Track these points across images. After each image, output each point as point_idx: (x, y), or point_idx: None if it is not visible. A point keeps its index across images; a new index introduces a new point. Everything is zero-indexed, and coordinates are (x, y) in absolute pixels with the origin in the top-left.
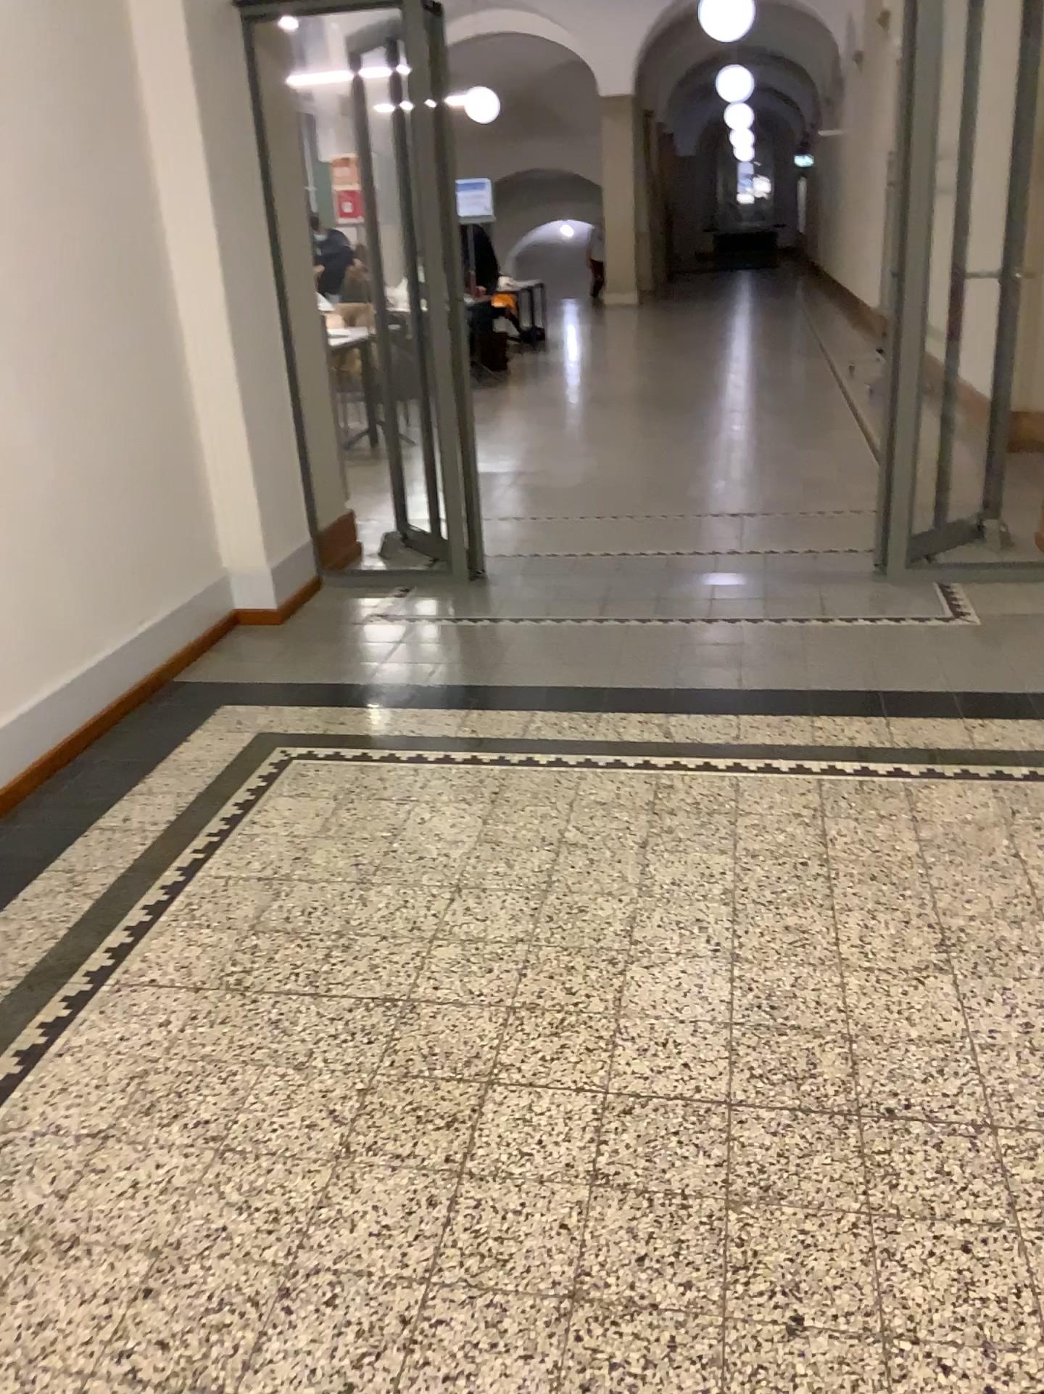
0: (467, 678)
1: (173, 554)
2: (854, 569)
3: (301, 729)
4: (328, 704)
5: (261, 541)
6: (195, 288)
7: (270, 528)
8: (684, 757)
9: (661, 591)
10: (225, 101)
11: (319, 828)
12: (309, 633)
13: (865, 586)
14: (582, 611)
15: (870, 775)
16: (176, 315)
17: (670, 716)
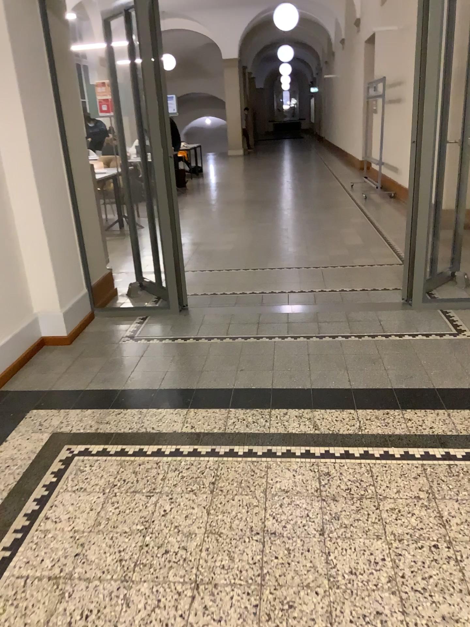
0: (184, 385)
1: (2, 309)
2: (393, 302)
3: (80, 429)
4: (98, 408)
5: (57, 296)
6: (12, 149)
7: (62, 288)
8: (331, 448)
9: (289, 319)
10: (29, 40)
11: (93, 524)
12: (87, 352)
13: (402, 313)
14: (247, 334)
15: (454, 460)
16: (0, 166)
17: (314, 412)
